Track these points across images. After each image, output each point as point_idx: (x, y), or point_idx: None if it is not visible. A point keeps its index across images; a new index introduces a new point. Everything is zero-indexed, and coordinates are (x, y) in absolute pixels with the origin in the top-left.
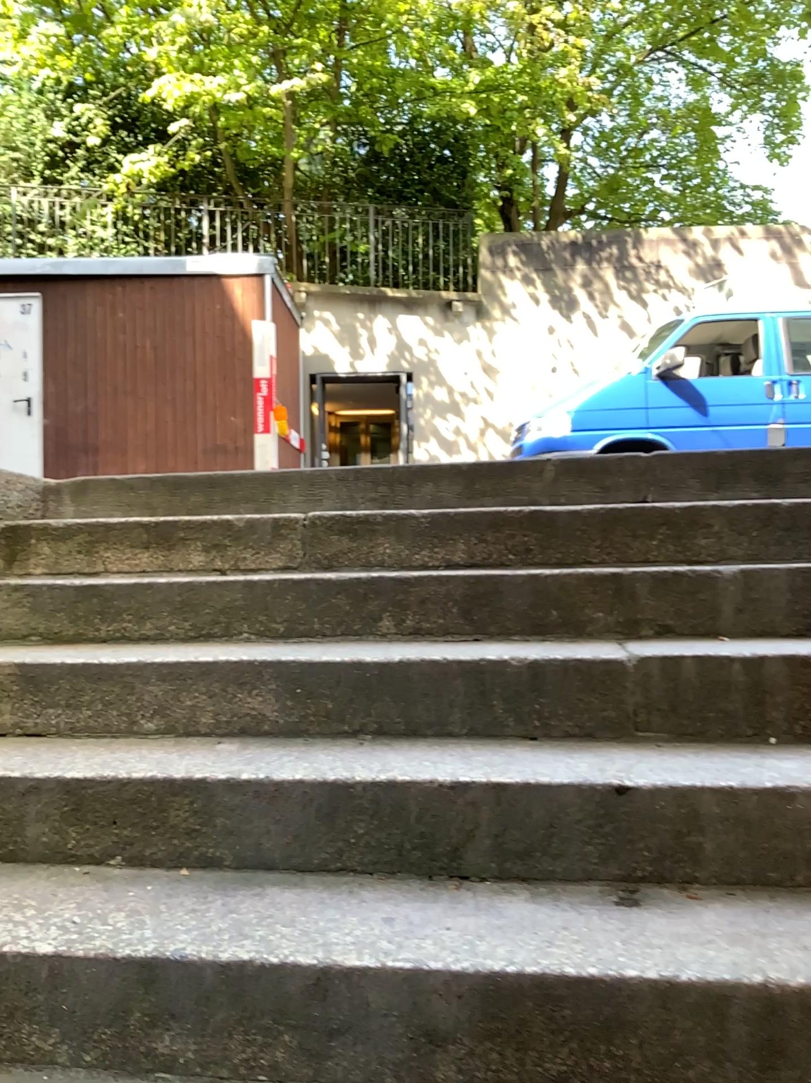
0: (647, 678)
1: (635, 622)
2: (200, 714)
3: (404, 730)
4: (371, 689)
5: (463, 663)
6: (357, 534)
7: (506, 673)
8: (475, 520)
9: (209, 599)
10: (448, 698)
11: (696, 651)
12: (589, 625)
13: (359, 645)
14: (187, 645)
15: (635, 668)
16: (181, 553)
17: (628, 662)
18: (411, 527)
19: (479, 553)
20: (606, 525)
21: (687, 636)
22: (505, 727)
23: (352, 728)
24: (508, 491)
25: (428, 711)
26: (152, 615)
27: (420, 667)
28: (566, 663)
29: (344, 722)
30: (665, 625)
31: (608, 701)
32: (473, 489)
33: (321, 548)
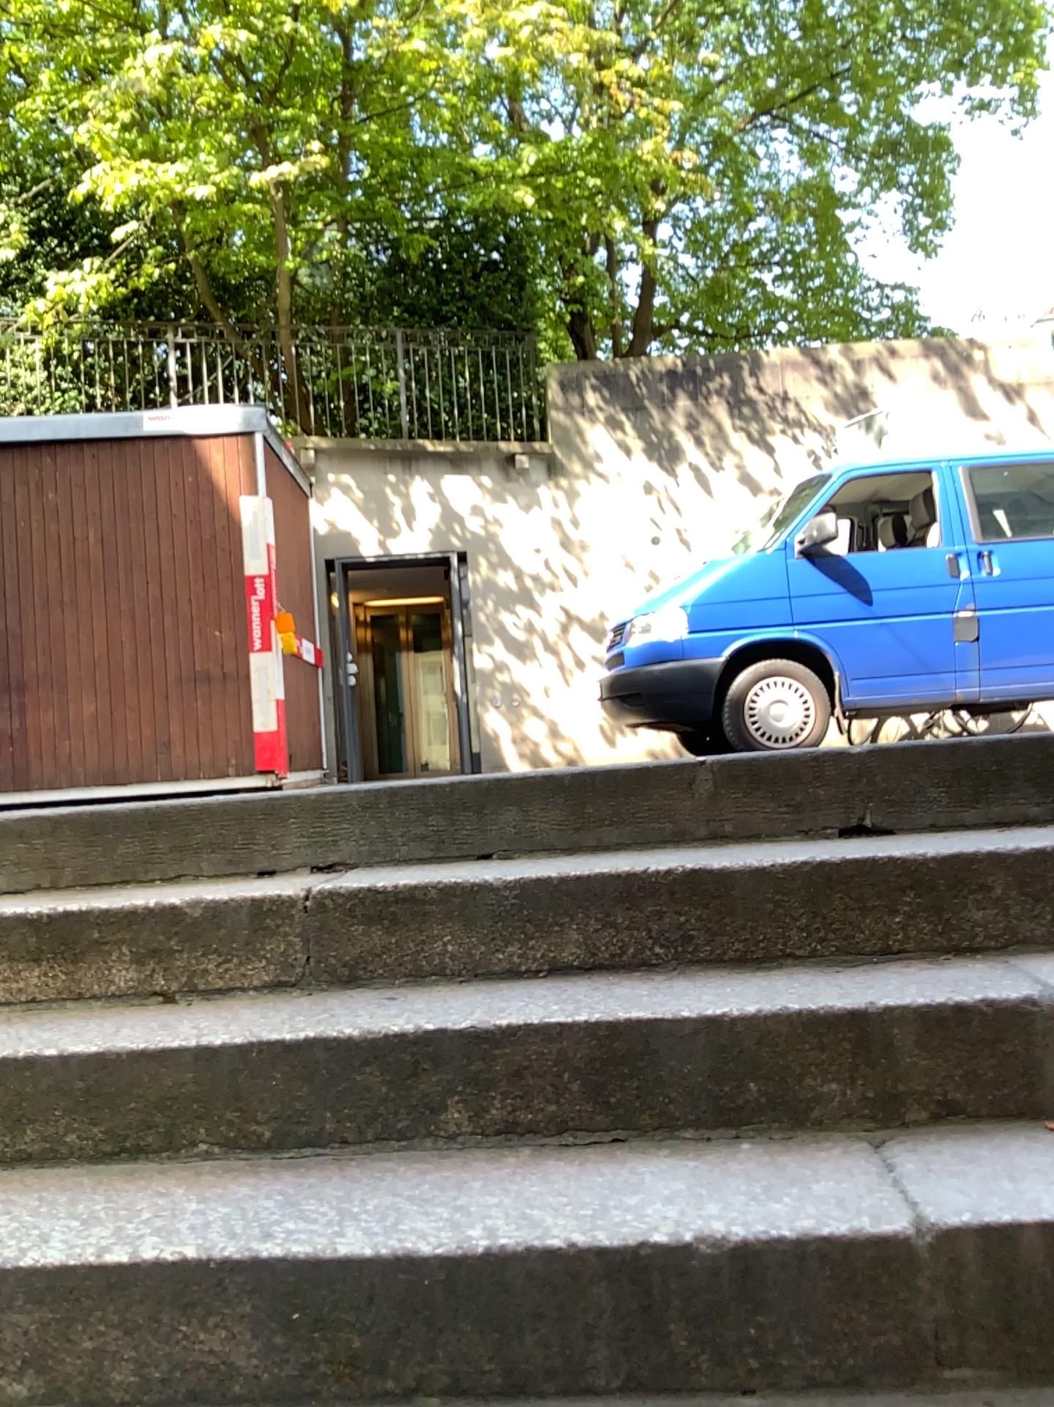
0: (957, 1271)
1: (894, 1102)
2: (110, 1369)
3: (500, 1384)
4: (435, 1307)
5: (605, 1249)
6: (396, 920)
7: (689, 1269)
8: (593, 888)
9: (138, 1075)
10: (581, 1322)
11: (1041, 1212)
12: (814, 1108)
13: (407, 1176)
14: (96, 1183)
15: (932, 1253)
16: (96, 969)
17: (918, 1240)
18: (486, 905)
19: (604, 950)
20: (813, 890)
21: (989, 1124)
22: (692, 1374)
23: (401, 1385)
24: (639, 819)
25: (545, 1347)
26: (35, 1115)
27: (524, 1258)
28: (800, 1245)
29: (386, 1373)
30: (949, 1105)
31: (886, 1318)
32: (581, 814)
33: (335, 953)
